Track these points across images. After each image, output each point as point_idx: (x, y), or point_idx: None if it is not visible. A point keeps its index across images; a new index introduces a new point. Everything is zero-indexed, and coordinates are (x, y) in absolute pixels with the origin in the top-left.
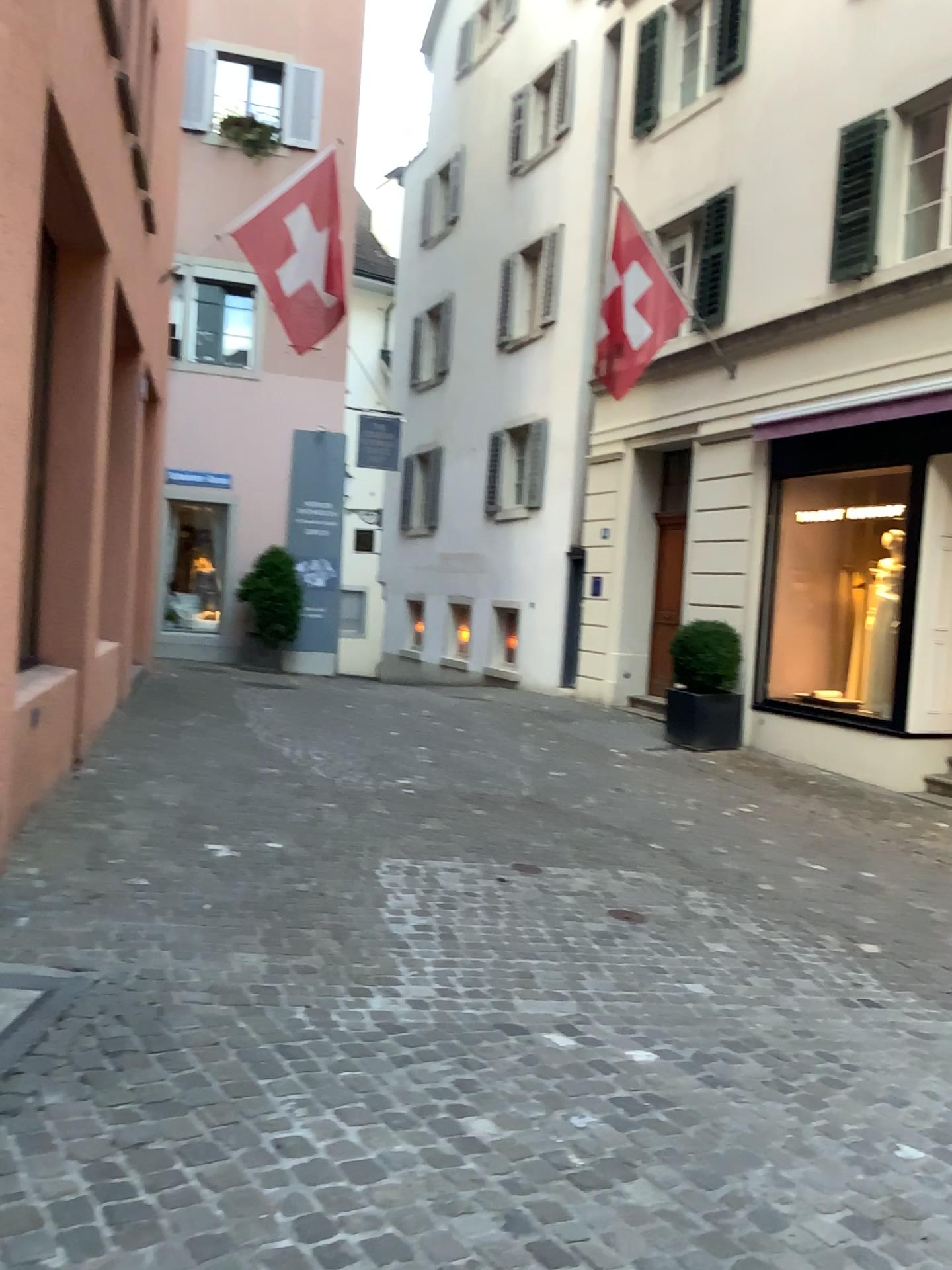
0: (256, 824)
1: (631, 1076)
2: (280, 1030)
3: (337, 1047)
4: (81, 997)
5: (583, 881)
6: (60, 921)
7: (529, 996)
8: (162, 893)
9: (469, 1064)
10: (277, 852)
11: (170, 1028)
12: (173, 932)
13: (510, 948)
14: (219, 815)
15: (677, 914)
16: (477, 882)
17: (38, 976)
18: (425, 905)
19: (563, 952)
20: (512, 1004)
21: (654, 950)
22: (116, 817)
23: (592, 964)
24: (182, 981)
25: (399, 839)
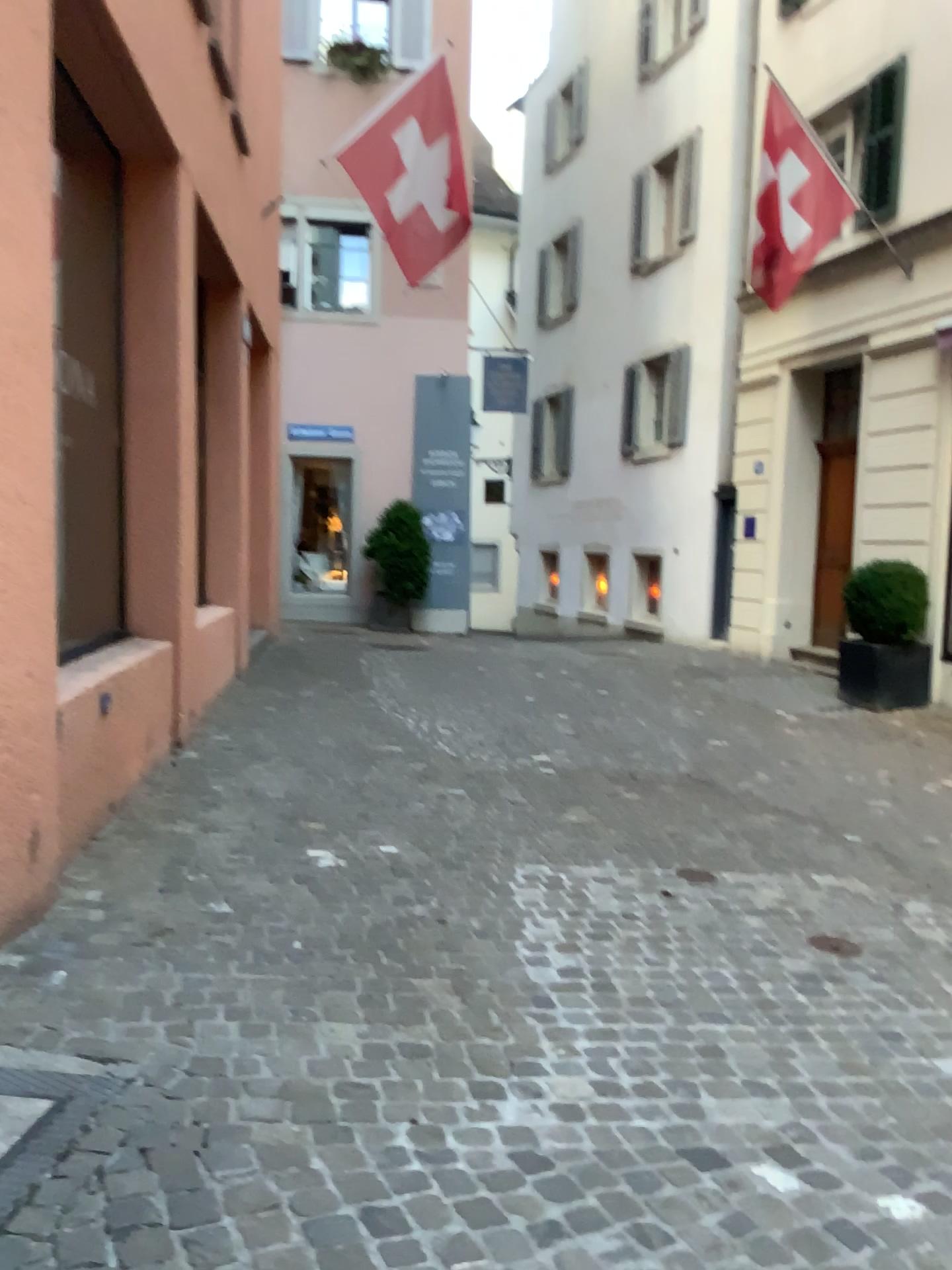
0: (368, 821)
1: (895, 1259)
2: (369, 1179)
3: (450, 1214)
4: (99, 1115)
5: (769, 892)
6: (103, 979)
7: (721, 1092)
8: (241, 930)
9: (647, 1242)
10: (391, 859)
11: (210, 1181)
12: (245, 992)
13: (688, 1004)
14: (327, 811)
15: (898, 941)
16: (636, 896)
17: (49, 1077)
18: (572, 935)
19: (759, 1011)
20: (699, 1110)
21: (880, 1002)
22: (205, 819)
23: (800, 1030)
24: (243, 1082)
25: (538, 836)
